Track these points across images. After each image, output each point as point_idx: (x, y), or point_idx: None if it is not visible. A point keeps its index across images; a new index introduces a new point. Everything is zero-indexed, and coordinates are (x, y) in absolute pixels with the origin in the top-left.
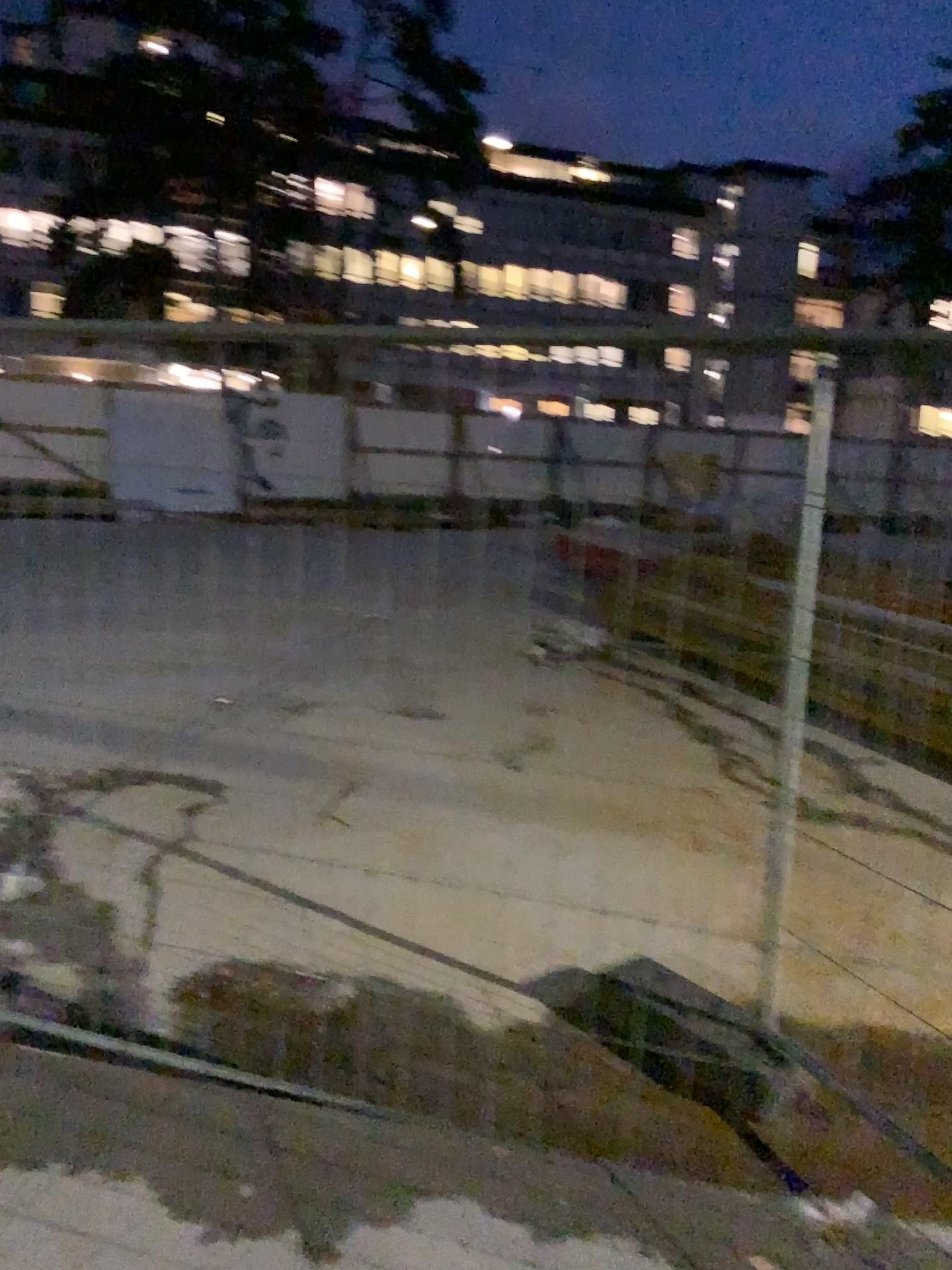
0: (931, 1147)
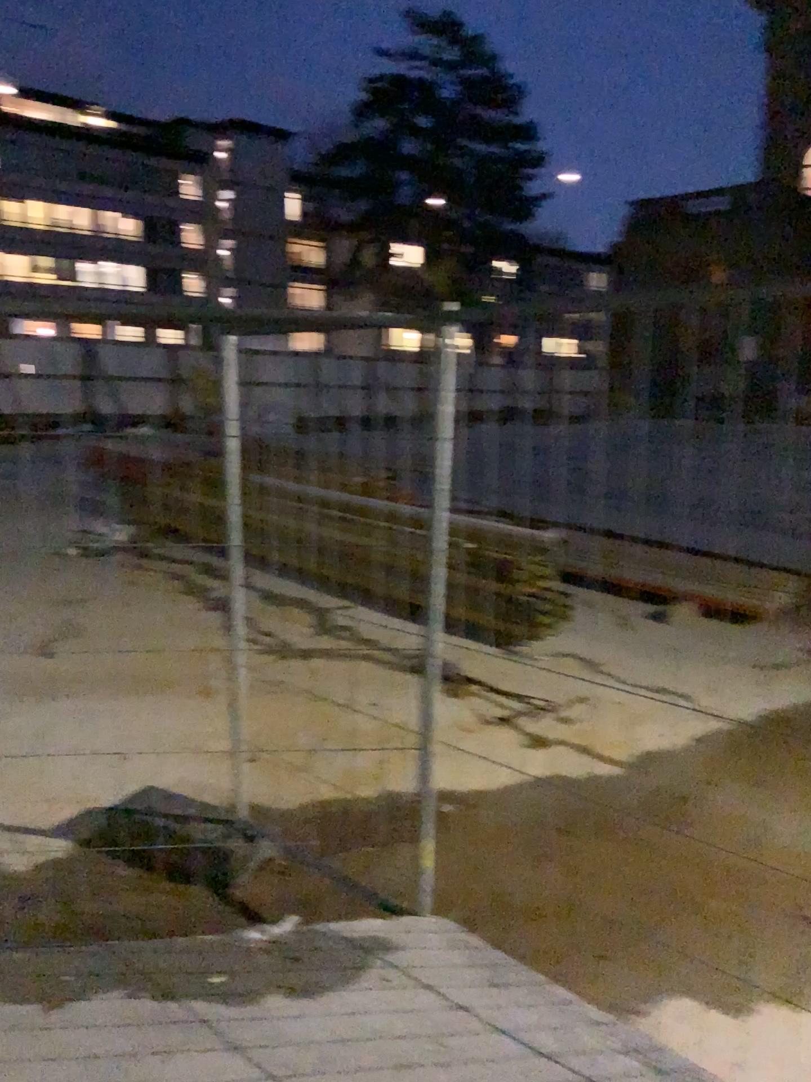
0: (345, 878)
